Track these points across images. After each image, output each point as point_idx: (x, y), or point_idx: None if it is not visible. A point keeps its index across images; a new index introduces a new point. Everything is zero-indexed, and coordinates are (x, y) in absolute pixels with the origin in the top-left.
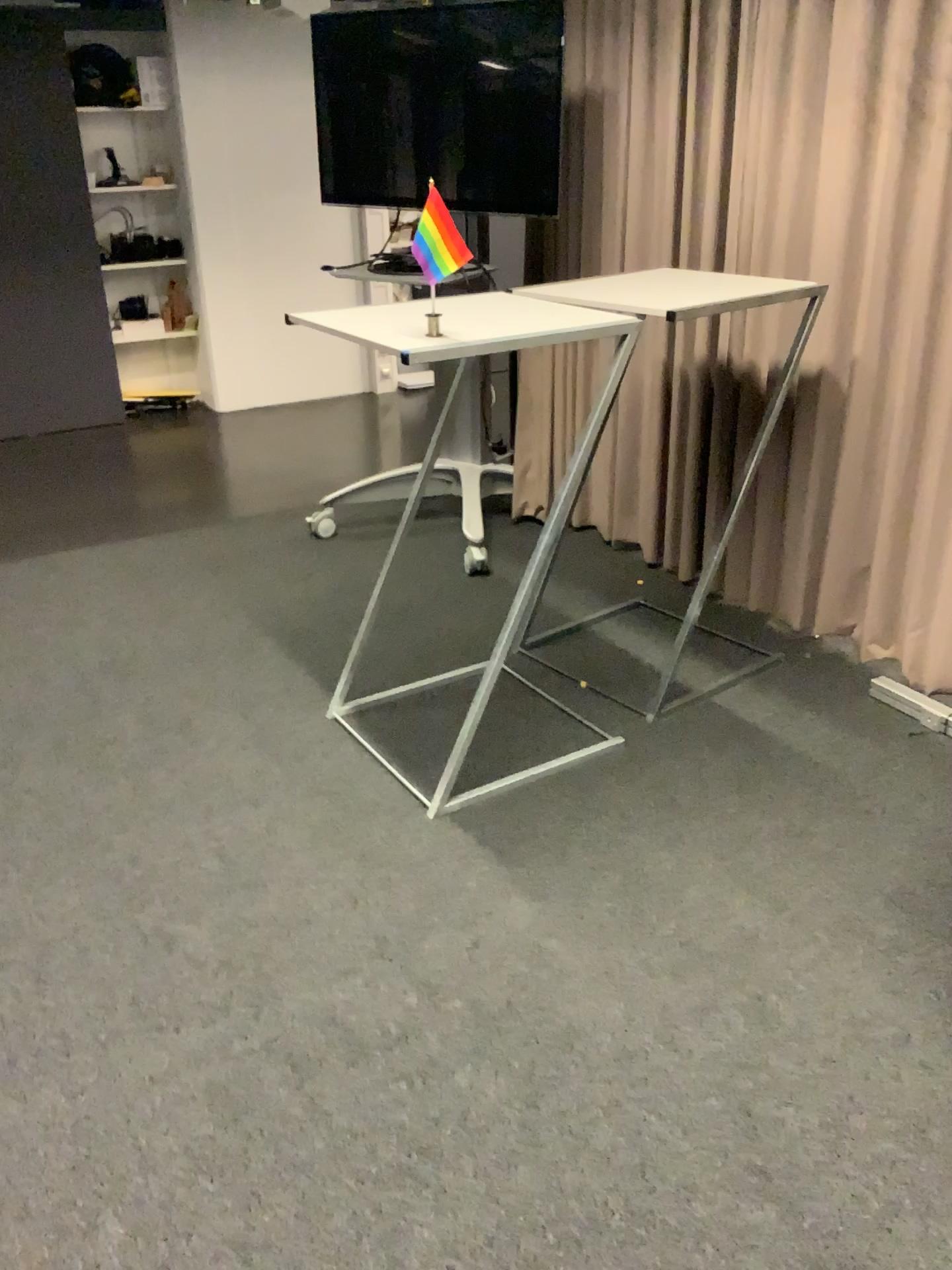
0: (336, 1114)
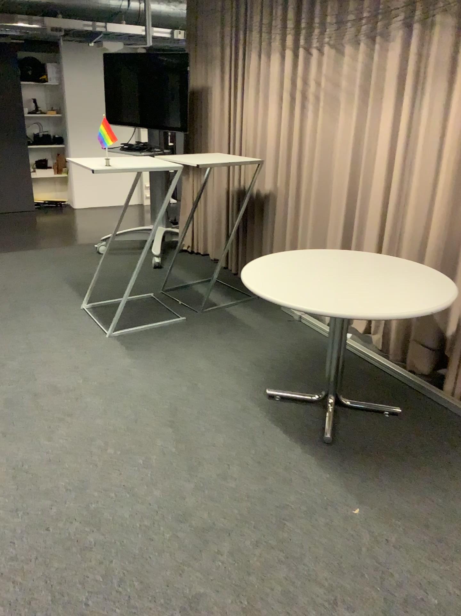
0: (44, 406)
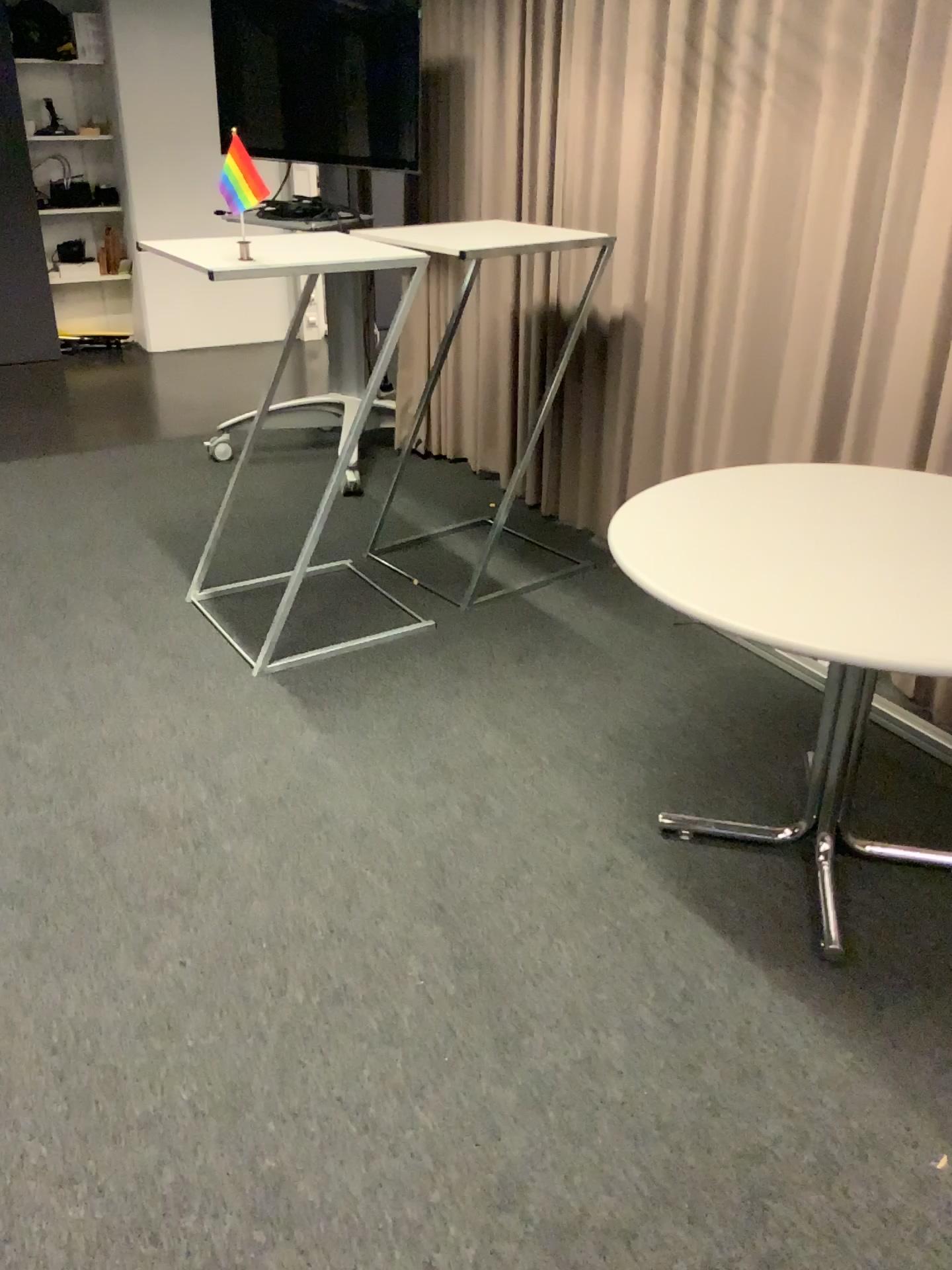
0: (121, 868)
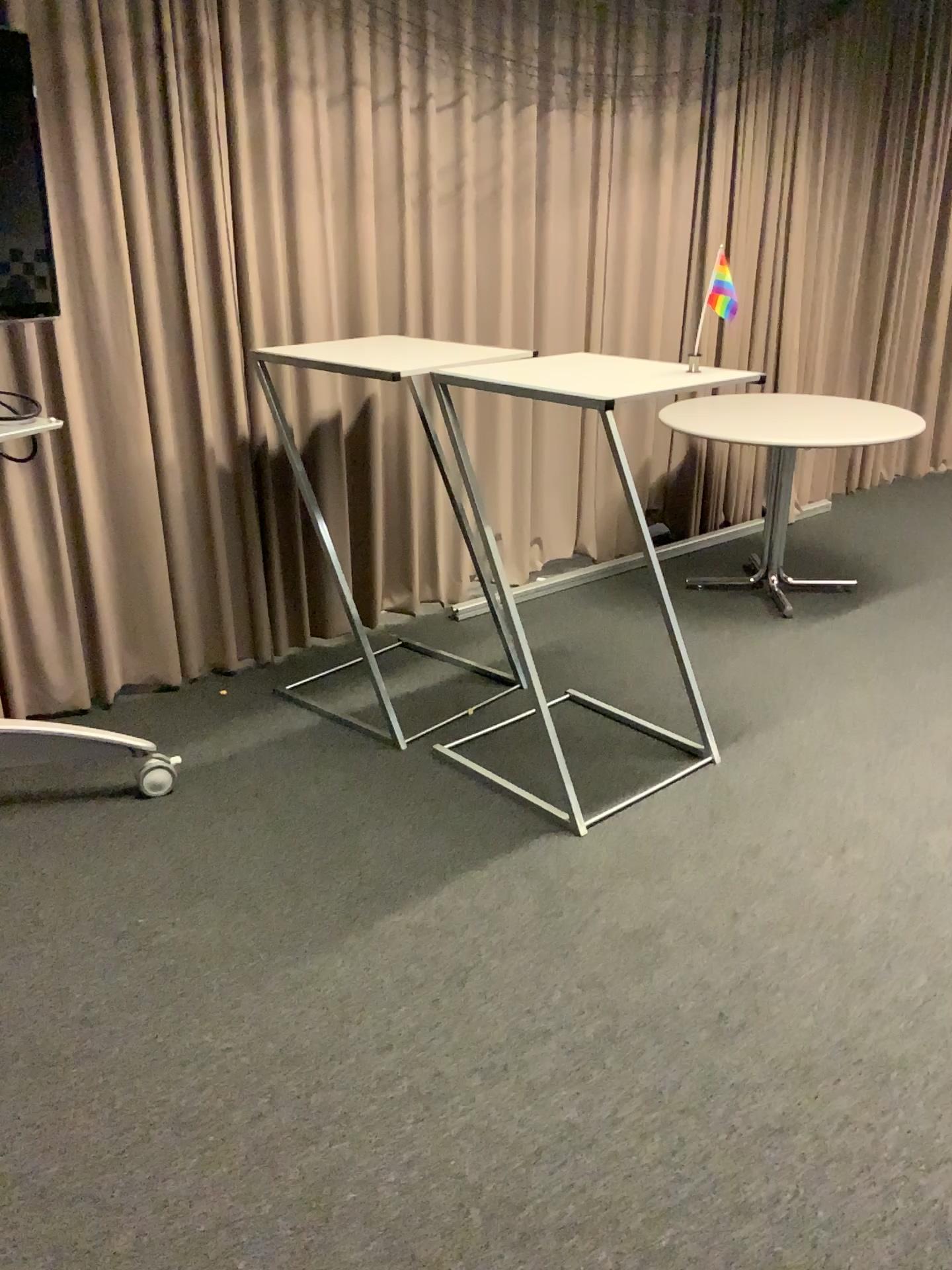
0: None
